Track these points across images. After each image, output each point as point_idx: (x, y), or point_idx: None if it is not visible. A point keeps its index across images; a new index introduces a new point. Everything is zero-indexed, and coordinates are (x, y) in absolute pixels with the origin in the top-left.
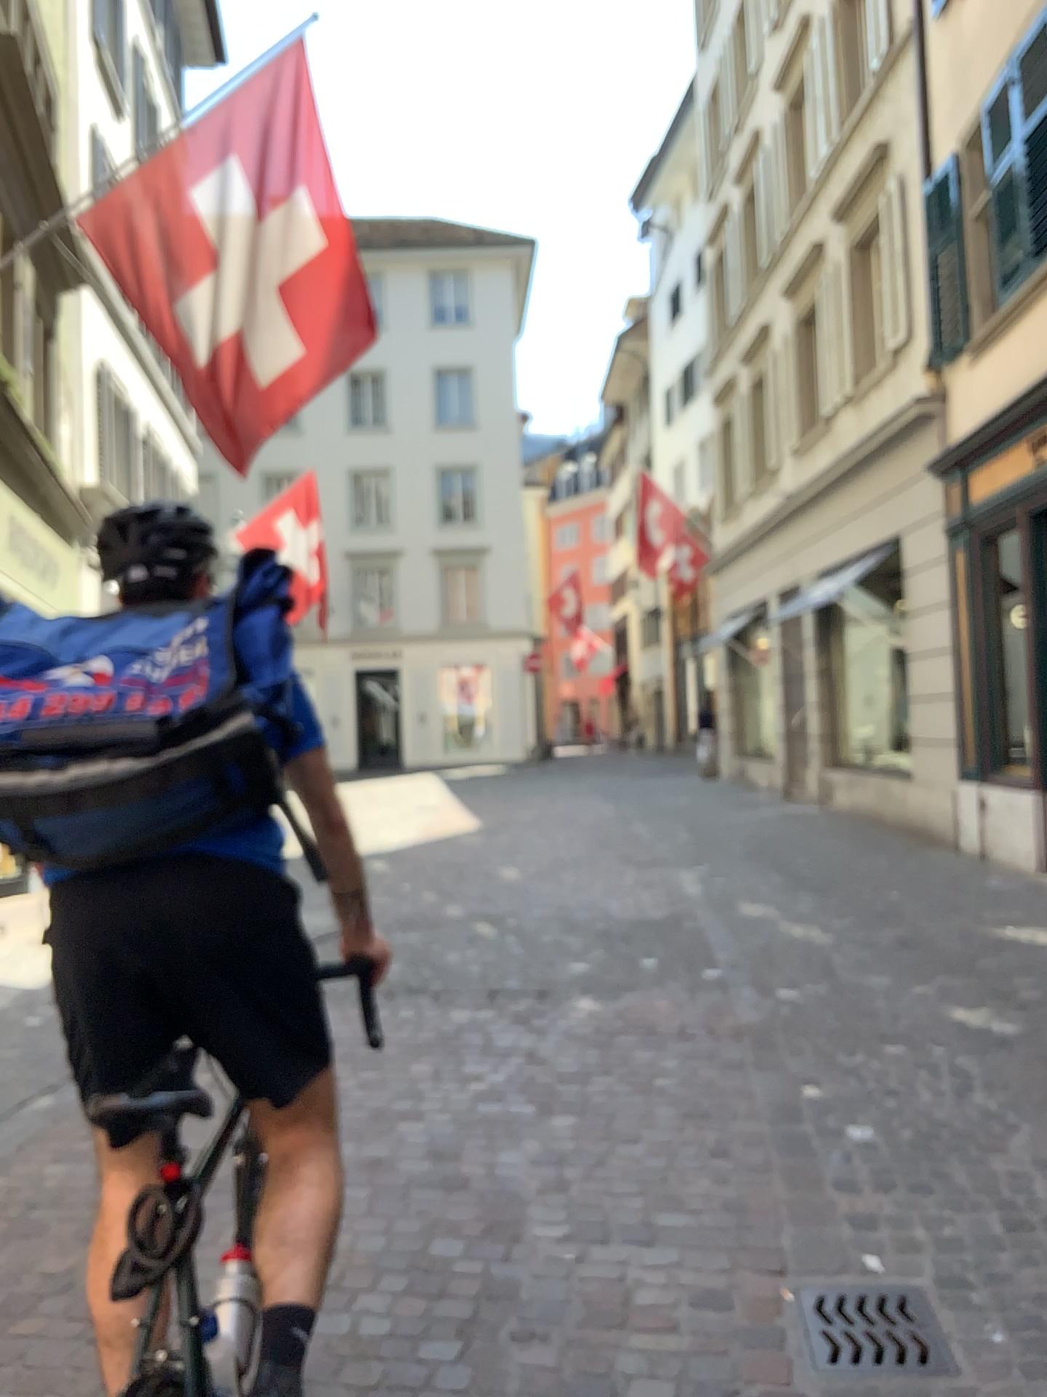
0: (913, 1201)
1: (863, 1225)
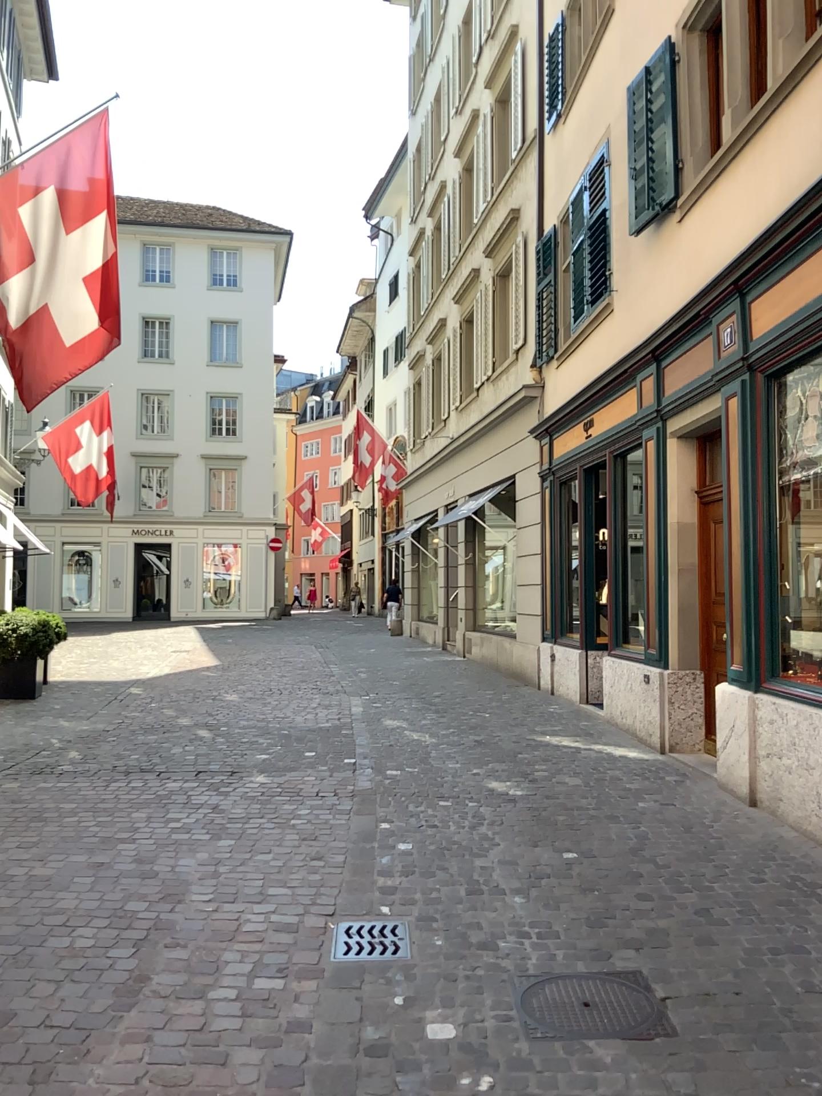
0: (419, 881)
1: (386, 893)
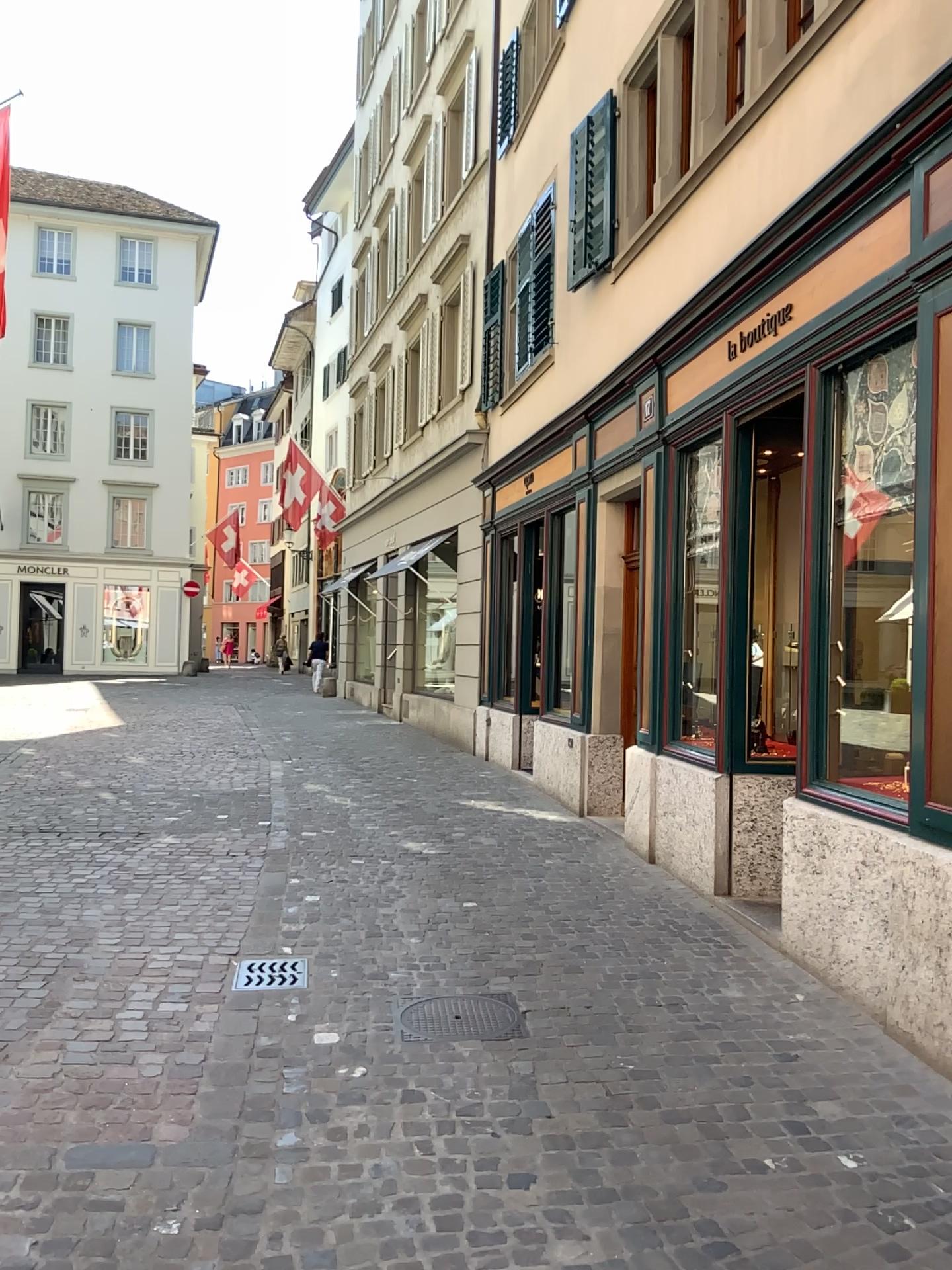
0: (322, 927)
1: (289, 937)
